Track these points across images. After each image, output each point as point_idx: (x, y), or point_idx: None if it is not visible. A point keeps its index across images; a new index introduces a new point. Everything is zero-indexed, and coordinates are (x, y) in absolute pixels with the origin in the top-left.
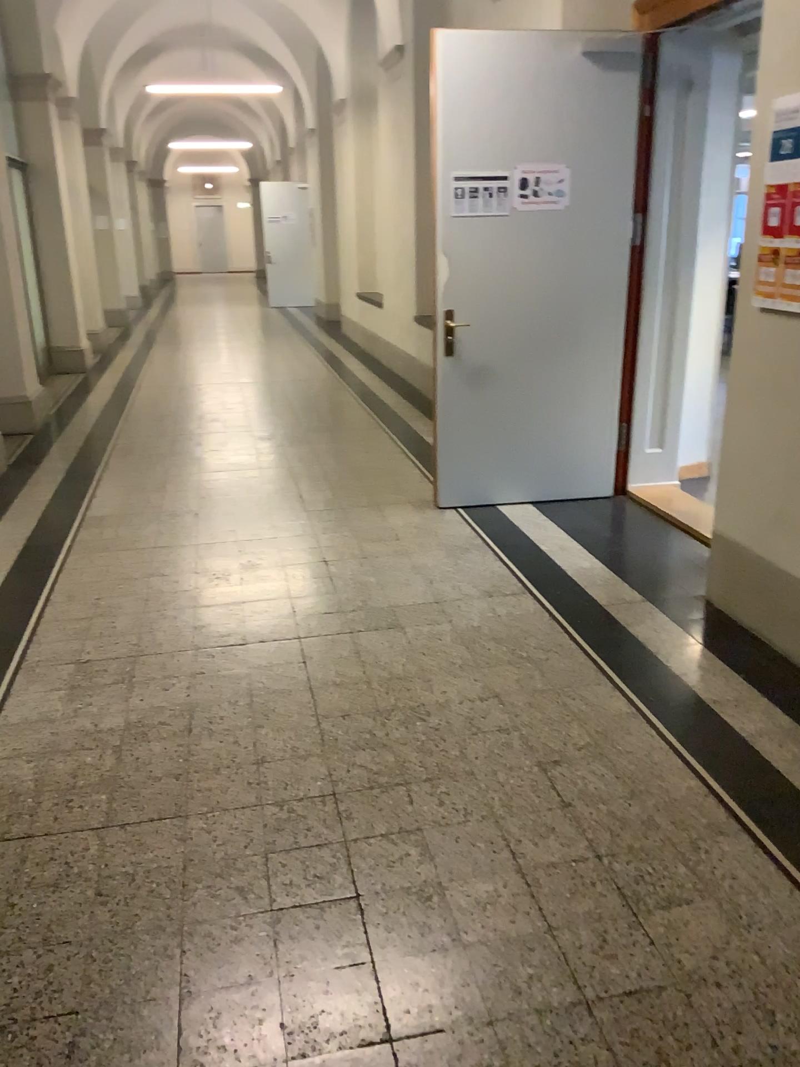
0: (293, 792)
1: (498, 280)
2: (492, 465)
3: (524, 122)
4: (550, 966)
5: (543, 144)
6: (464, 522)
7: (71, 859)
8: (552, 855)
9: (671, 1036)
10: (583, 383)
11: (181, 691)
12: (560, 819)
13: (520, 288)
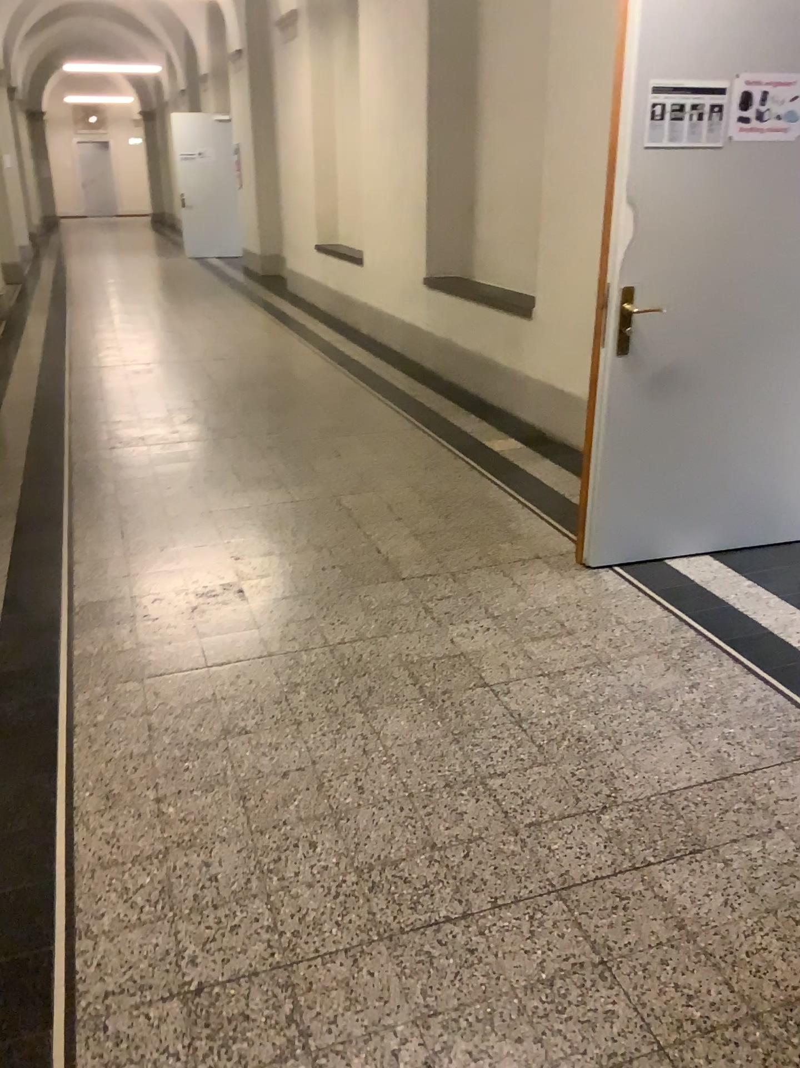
0: None
1: (700, 246)
2: (666, 509)
3: (760, 3)
4: None
5: (782, 41)
6: (646, 599)
7: None
8: None
9: None
10: (793, 391)
11: None
12: None
13: (728, 258)
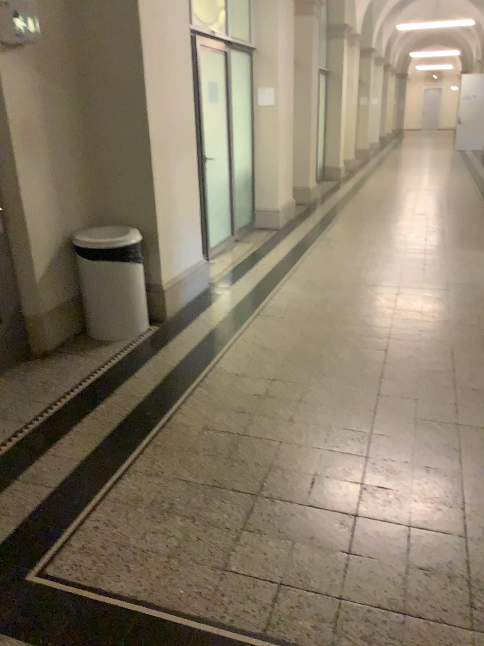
0: (375, 324)
1: None
2: None
3: None
4: (446, 377)
5: None
6: None
7: (295, 324)
8: (466, 356)
9: (479, 398)
10: None
11: (344, 293)
12: (477, 350)
13: None
